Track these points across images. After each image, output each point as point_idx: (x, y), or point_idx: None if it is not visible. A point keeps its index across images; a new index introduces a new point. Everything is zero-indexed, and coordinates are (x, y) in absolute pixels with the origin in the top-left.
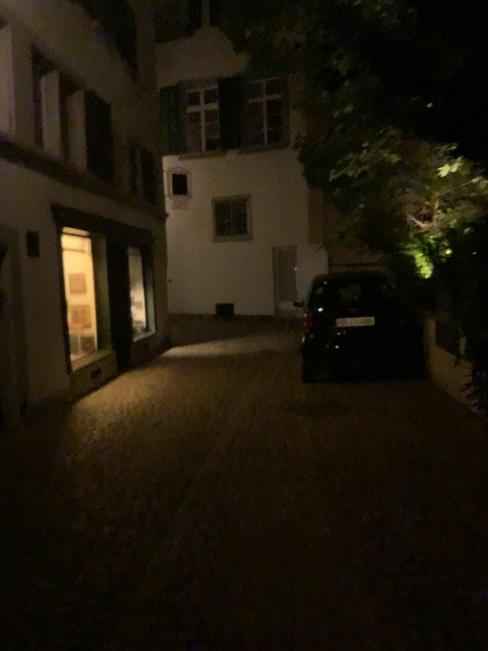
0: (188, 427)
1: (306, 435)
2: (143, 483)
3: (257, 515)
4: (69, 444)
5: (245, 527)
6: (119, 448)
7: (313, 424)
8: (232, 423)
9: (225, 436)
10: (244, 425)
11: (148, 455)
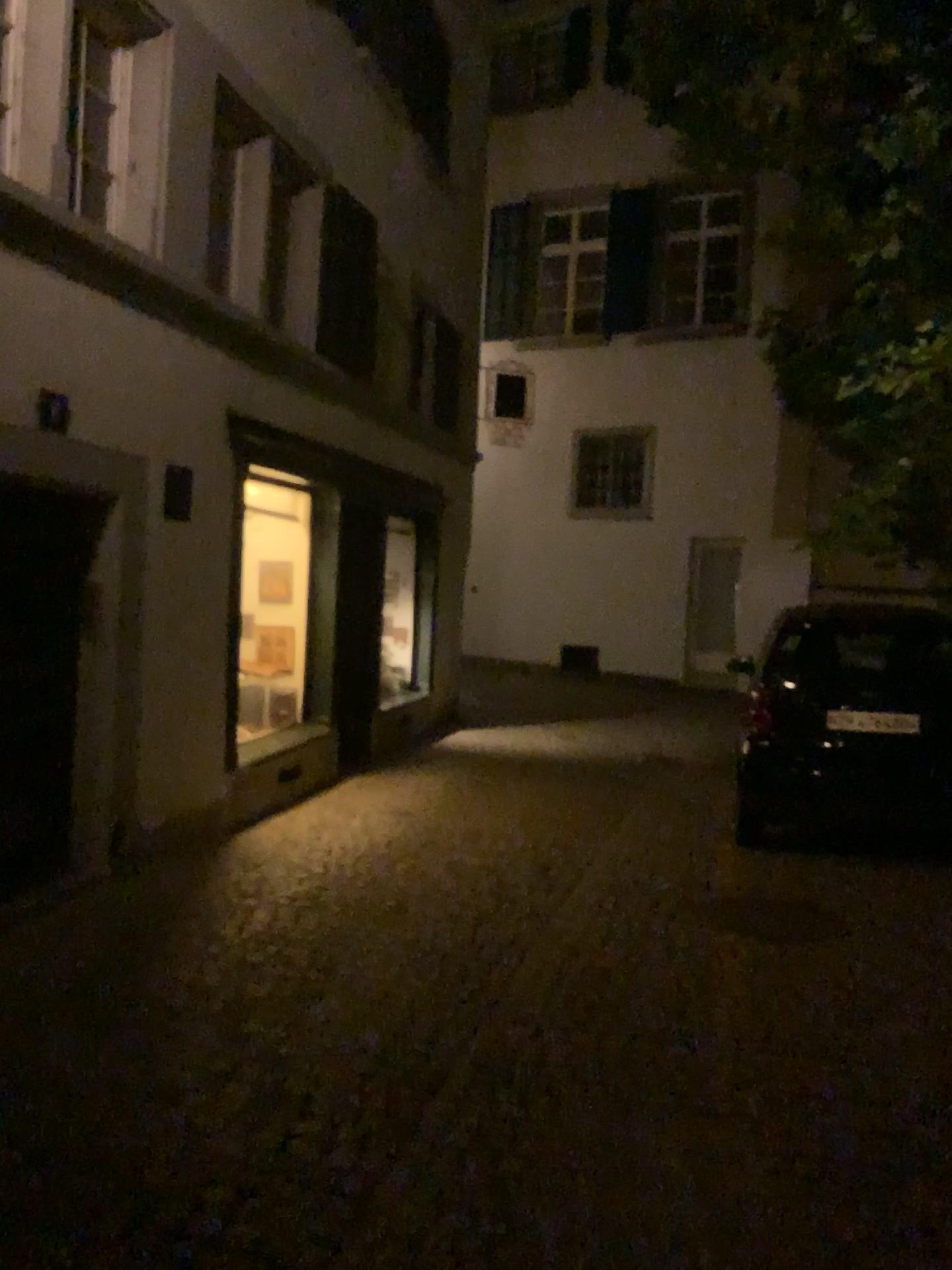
0: (462, 933)
1: (736, 996)
2: (329, 1076)
3: (591, 1229)
4: (191, 943)
5: (555, 1266)
6: (294, 969)
7: (756, 964)
8: (564, 935)
9: (543, 970)
10: (590, 944)
11: (356, 998)
